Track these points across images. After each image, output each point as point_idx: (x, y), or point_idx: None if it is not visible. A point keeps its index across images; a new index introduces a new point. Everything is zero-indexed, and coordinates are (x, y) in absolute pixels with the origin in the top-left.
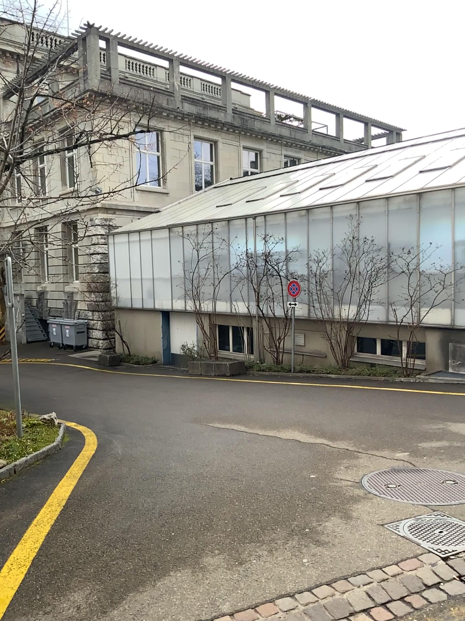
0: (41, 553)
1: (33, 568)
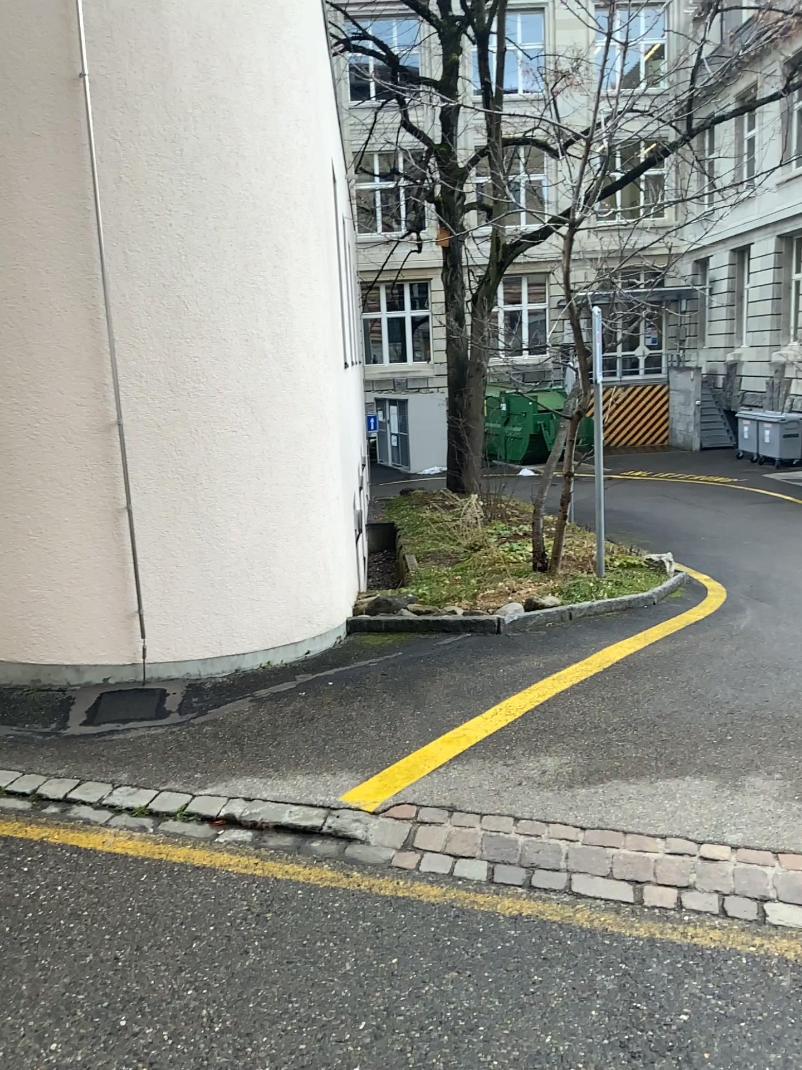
0: (537, 706)
1: (519, 718)
